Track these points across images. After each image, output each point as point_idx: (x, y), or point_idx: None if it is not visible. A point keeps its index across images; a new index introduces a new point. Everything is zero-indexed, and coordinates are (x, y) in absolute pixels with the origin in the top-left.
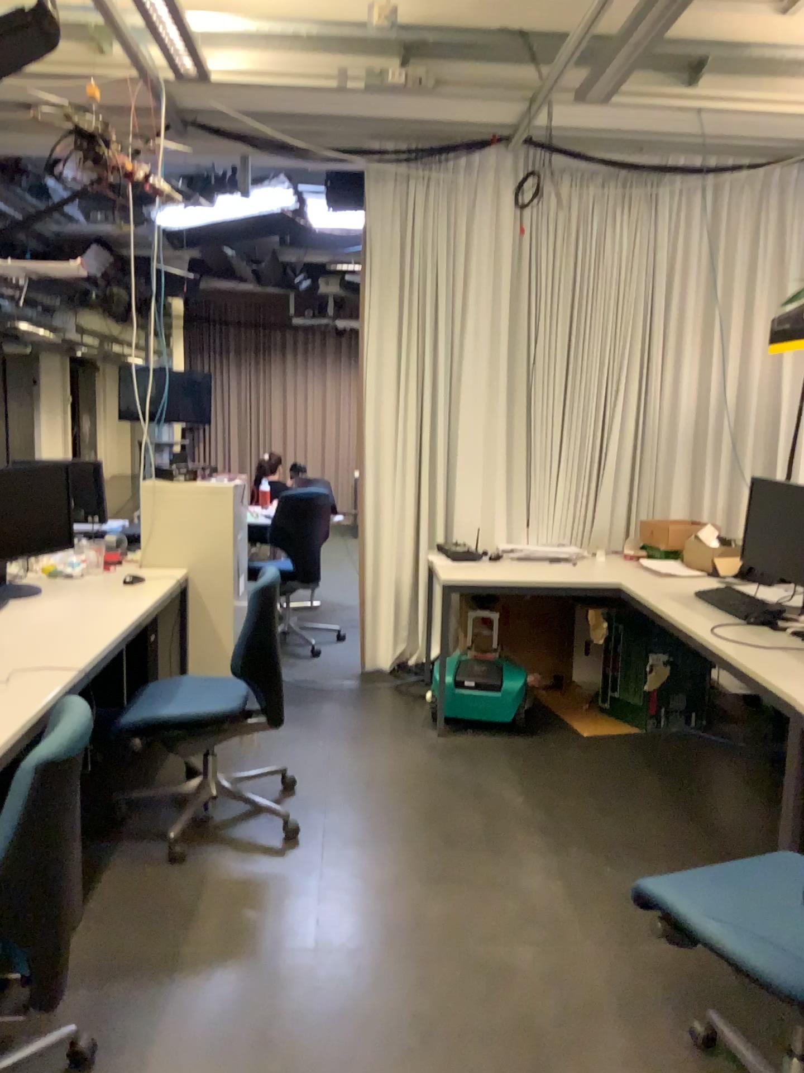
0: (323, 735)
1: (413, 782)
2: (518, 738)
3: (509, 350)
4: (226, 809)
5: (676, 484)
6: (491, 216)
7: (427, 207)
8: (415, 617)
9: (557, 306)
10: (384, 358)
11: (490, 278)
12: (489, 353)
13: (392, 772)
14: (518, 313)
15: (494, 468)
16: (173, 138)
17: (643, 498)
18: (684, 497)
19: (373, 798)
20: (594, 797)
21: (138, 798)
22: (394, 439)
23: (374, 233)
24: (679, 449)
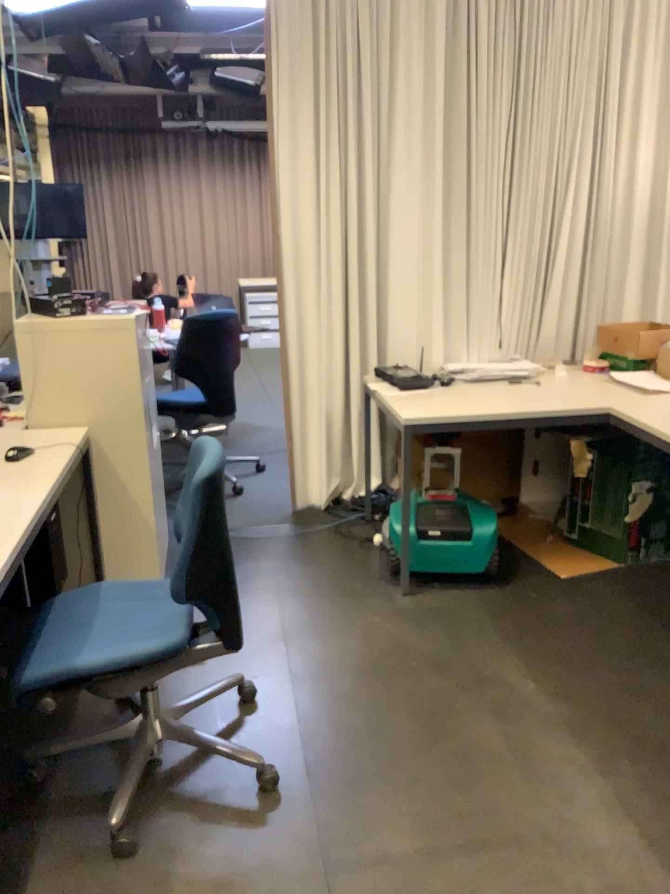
0: (270, 607)
1: (395, 671)
2: (492, 588)
3: (445, 133)
4: (178, 753)
5: (628, 283)
6: None
7: None
8: (349, 447)
9: (500, 76)
10: (299, 148)
11: (420, 41)
12: (421, 138)
13: (366, 658)
14: (454, 86)
15: (430, 276)
16: None
17: (592, 300)
18: (636, 297)
19: (356, 705)
20: (614, 675)
21: (60, 749)
22: (316, 247)
23: None
24: (632, 243)
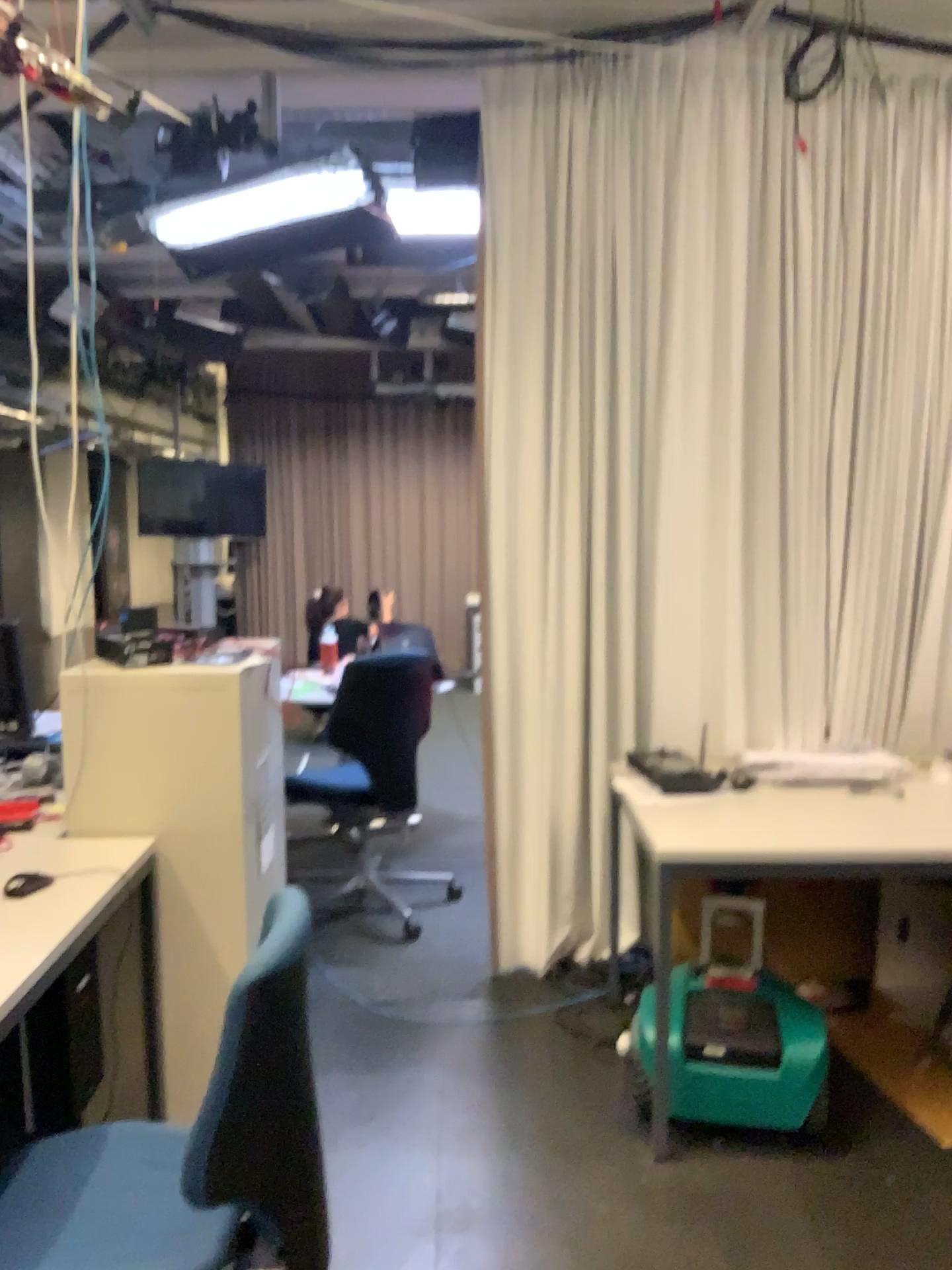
0: (427, 1160)
1: None
2: (815, 1159)
3: (743, 400)
4: None
5: None
6: (706, 161)
7: (590, 149)
8: (587, 877)
9: (830, 318)
10: (521, 423)
11: (706, 272)
12: (707, 407)
13: None
14: (757, 333)
15: (720, 611)
16: (128, 36)
17: None
18: None
19: None
20: None
21: None
22: (542, 566)
23: (496, 200)
24: None
